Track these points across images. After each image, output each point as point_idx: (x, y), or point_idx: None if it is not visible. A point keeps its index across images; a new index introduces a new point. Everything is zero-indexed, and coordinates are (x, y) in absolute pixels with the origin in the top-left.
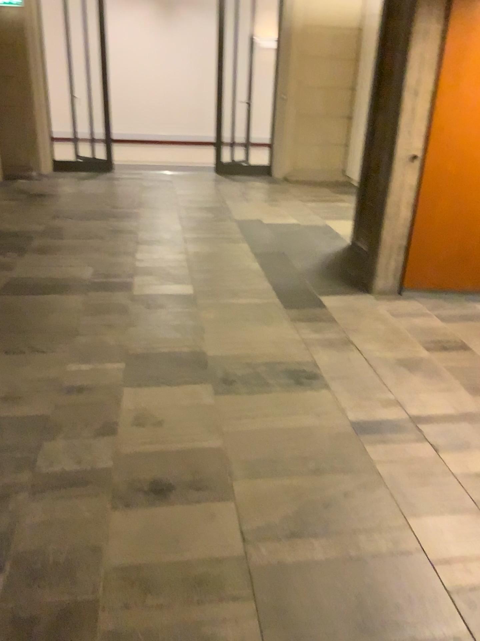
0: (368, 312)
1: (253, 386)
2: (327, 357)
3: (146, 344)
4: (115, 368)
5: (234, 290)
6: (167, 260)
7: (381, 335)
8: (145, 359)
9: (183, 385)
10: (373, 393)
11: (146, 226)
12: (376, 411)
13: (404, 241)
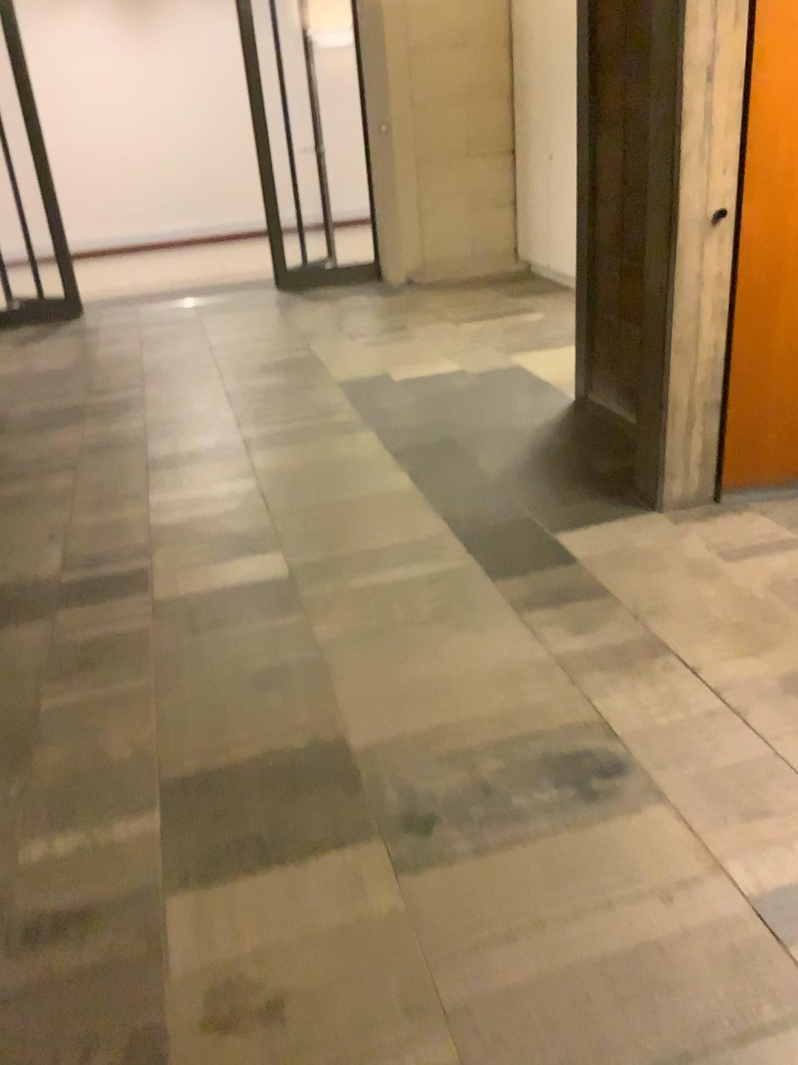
0: (666, 555)
1: (484, 826)
2: (626, 697)
3: (206, 741)
4: (140, 834)
5: (373, 549)
6: (218, 499)
7: (718, 611)
8: (209, 789)
9: (315, 860)
10: (768, 793)
11: (163, 425)
12: (797, 850)
13: (718, 392)
